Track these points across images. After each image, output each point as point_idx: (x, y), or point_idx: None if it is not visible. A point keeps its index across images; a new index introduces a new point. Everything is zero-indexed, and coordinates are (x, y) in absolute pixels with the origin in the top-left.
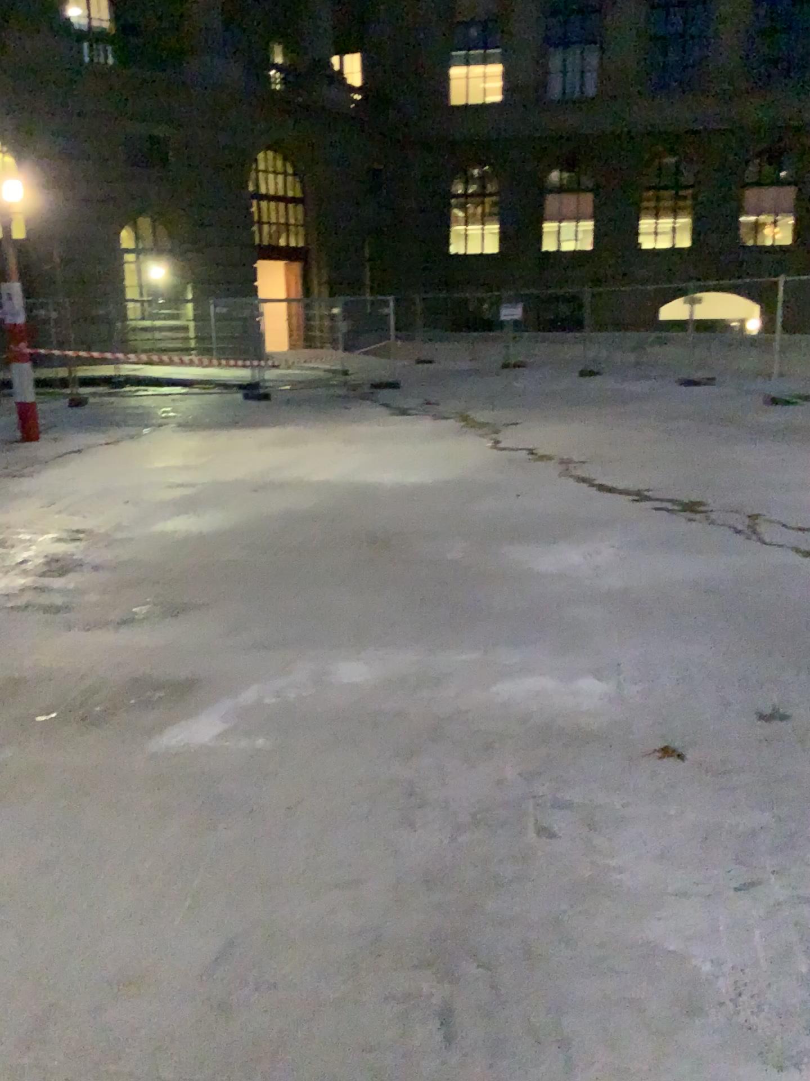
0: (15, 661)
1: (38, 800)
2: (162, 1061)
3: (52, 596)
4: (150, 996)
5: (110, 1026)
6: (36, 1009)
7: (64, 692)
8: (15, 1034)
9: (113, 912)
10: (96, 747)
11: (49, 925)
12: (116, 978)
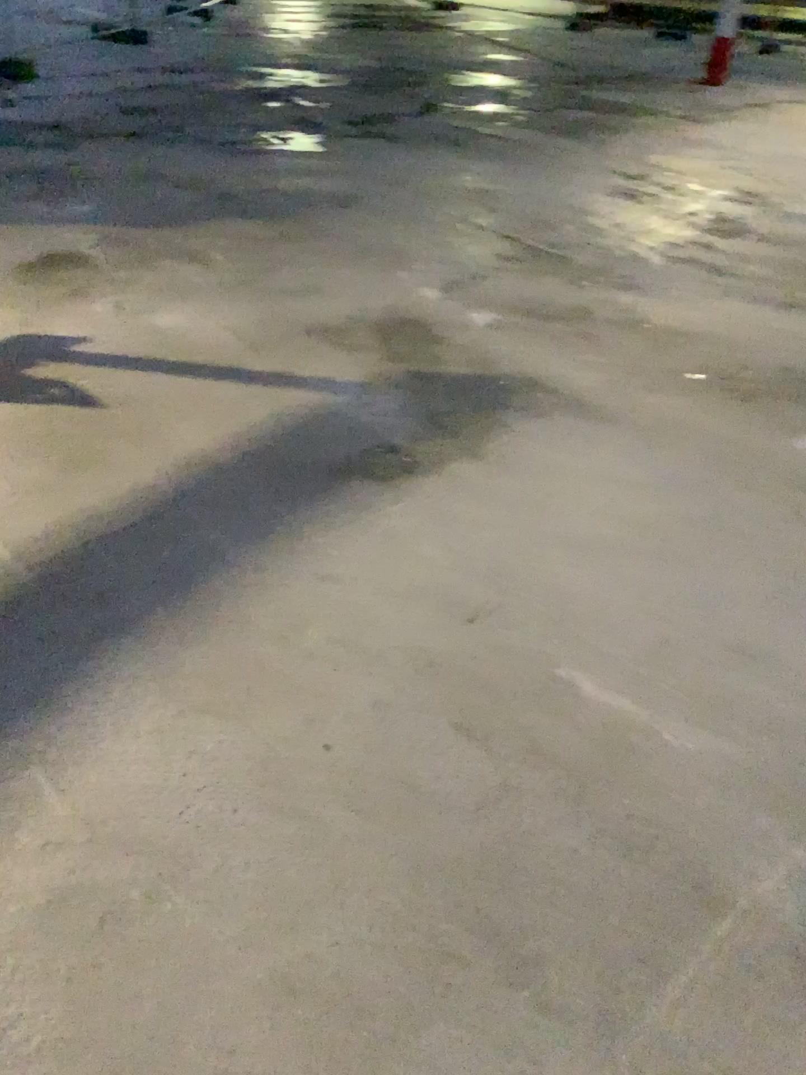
0: (671, 313)
1: (677, 452)
2: (764, 739)
3: (715, 257)
4: (759, 676)
5: (718, 684)
6: (654, 634)
7: (714, 359)
8: (635, 646)
9: (734, 585)
10: (738, 423)
11: (675, 569)
12: (730, 645)
